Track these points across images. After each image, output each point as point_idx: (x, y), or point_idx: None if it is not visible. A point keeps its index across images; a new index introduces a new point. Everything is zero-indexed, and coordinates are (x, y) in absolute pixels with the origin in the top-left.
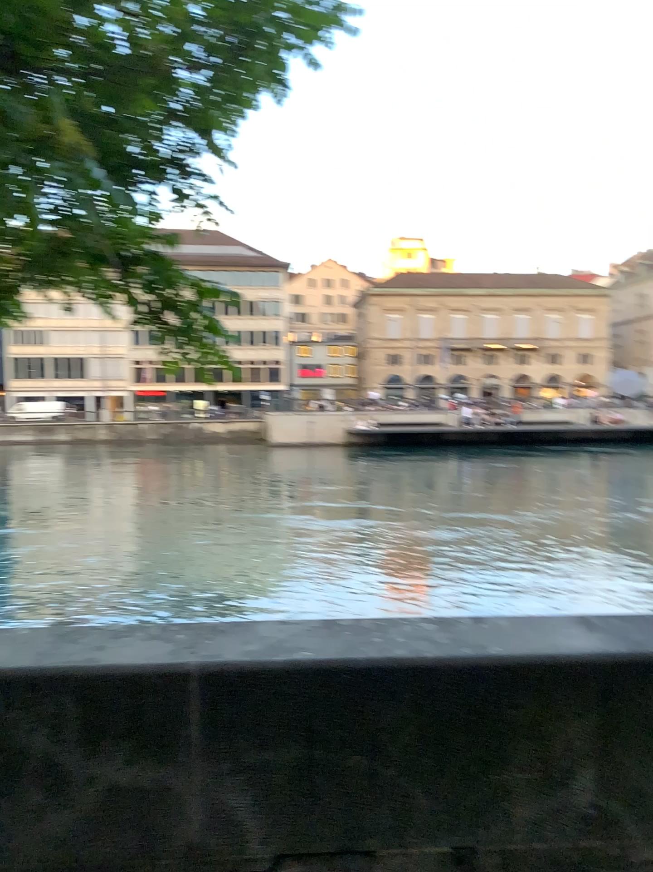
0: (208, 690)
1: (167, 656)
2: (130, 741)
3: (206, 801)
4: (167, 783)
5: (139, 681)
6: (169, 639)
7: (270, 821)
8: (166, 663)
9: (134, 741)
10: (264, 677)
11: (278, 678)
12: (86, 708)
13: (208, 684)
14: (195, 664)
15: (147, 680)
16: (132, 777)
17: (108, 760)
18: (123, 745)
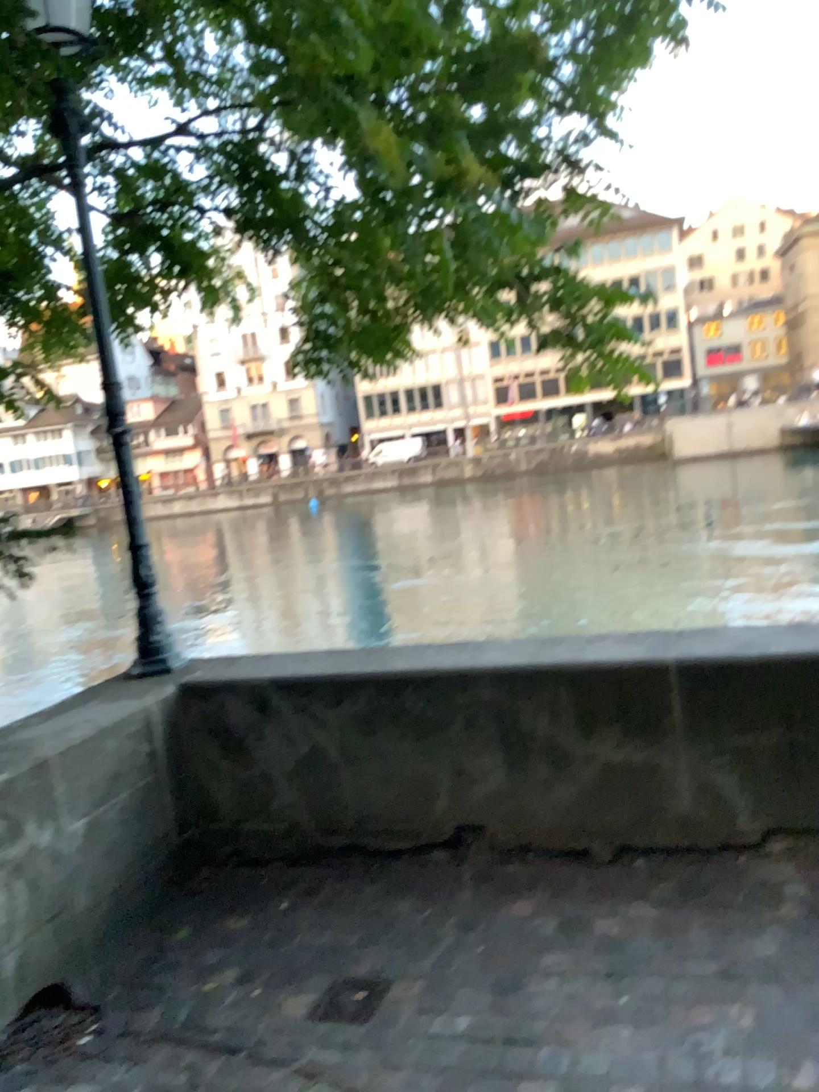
0: (690, 685)
1: (647, 658)
2: (623, 730)
3: (697, 783)
4: (659, 767)
5: (626, 678)
6: (646, 644)
7: (760, 803)
8: (648, 663)
9: (626, 730)
10: (743, 672)
11: (757, 673)
12: (582, 703)
13: (690, 679)
14: (675, 663)
15: (634, 677)
16: (628, 761)
17: (606, 746)
18: (617, 733)
